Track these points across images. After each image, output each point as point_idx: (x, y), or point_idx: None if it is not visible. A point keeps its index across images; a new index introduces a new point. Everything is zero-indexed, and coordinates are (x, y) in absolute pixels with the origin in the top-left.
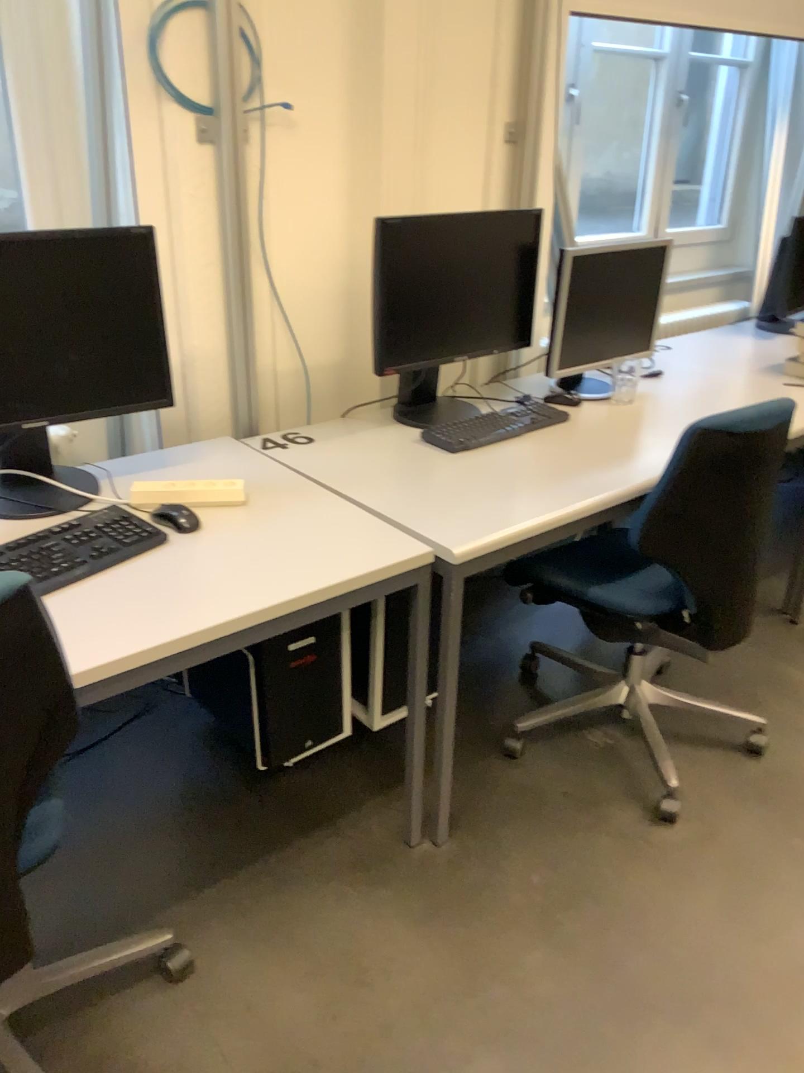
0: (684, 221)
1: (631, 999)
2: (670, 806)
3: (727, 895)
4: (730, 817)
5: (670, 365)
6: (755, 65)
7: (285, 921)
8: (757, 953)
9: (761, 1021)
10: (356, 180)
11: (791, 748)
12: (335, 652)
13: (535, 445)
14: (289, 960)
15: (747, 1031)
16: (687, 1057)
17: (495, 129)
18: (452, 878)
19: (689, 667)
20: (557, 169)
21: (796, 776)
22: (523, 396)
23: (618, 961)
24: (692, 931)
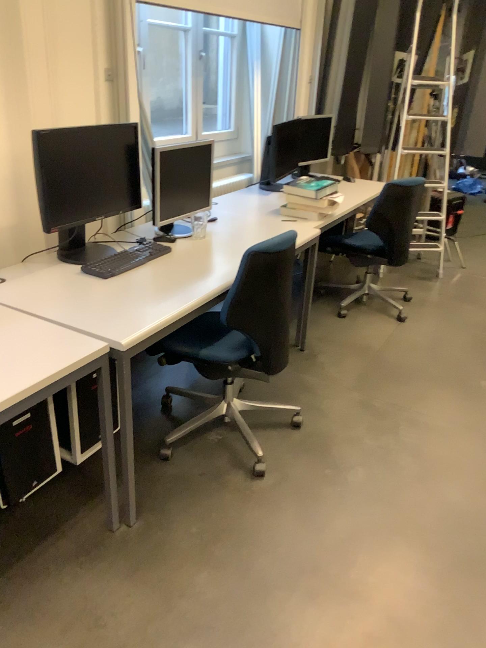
0: (211, 128)
1: (261, 584)
2: (261, 468)
3: (300, 510)
4: (292, 466)
5: (219, 213)
6: (238, 37)
7: (40, 603)
8: (321, 538)
9: (330, 574)
10: (11, 105)
11: (316, 420)
12: (46, 419)
13: (153, 269)
14: (47, 628)
15: (325, 582)
16: (297, 607)
17: (98, 73)
18: (144, 543)
19: (255, 385)
20: (140, 98)
21: (321, 435)
22: (139, 239)
23: (251, 565)
24: (286, 536)
